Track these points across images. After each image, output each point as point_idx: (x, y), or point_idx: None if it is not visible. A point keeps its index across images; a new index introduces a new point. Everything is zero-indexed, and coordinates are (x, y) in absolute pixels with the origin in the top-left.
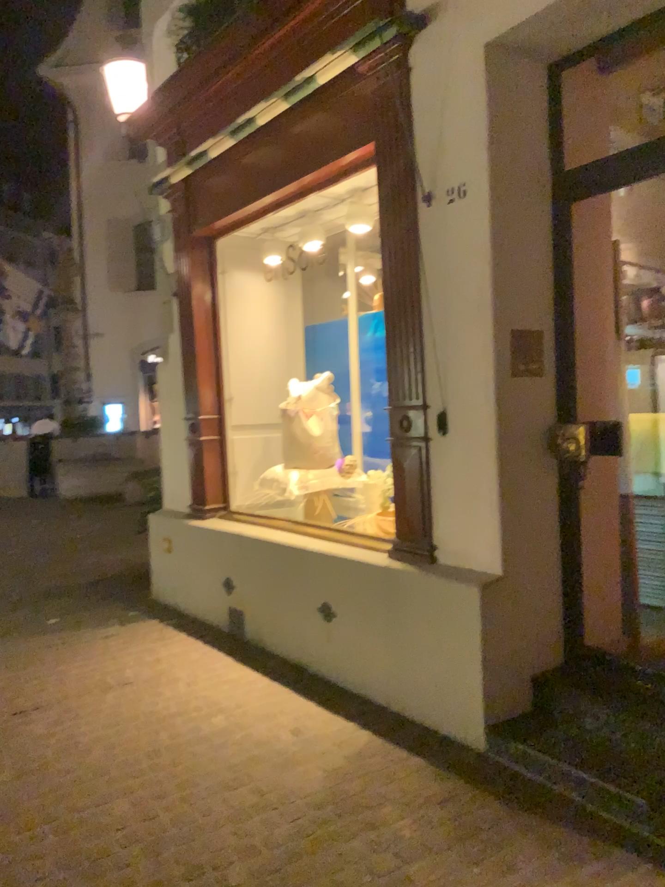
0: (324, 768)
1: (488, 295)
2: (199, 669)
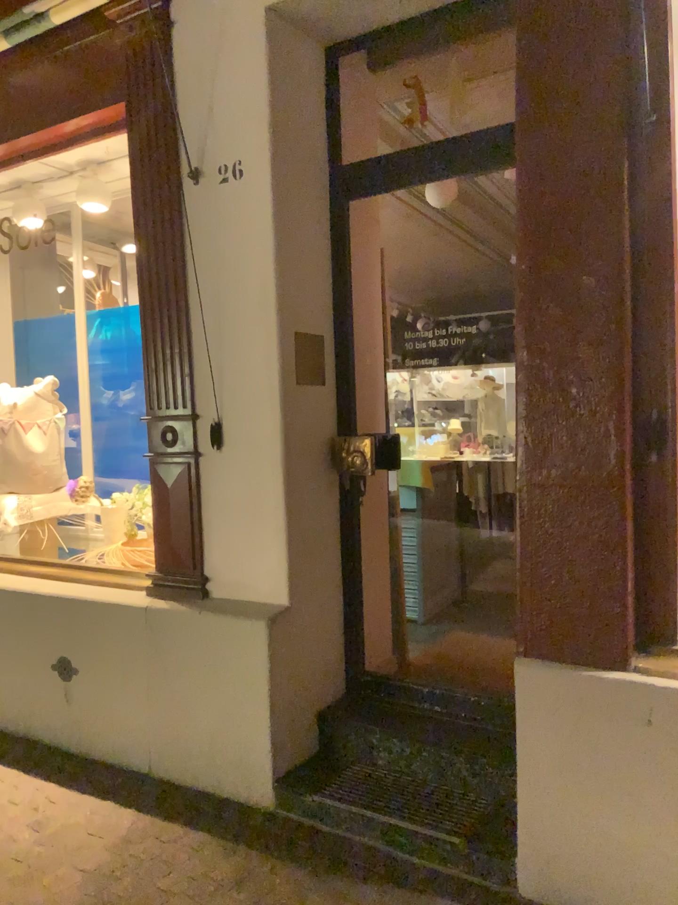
0: (81, 871)
1: (270, 291)
2: None
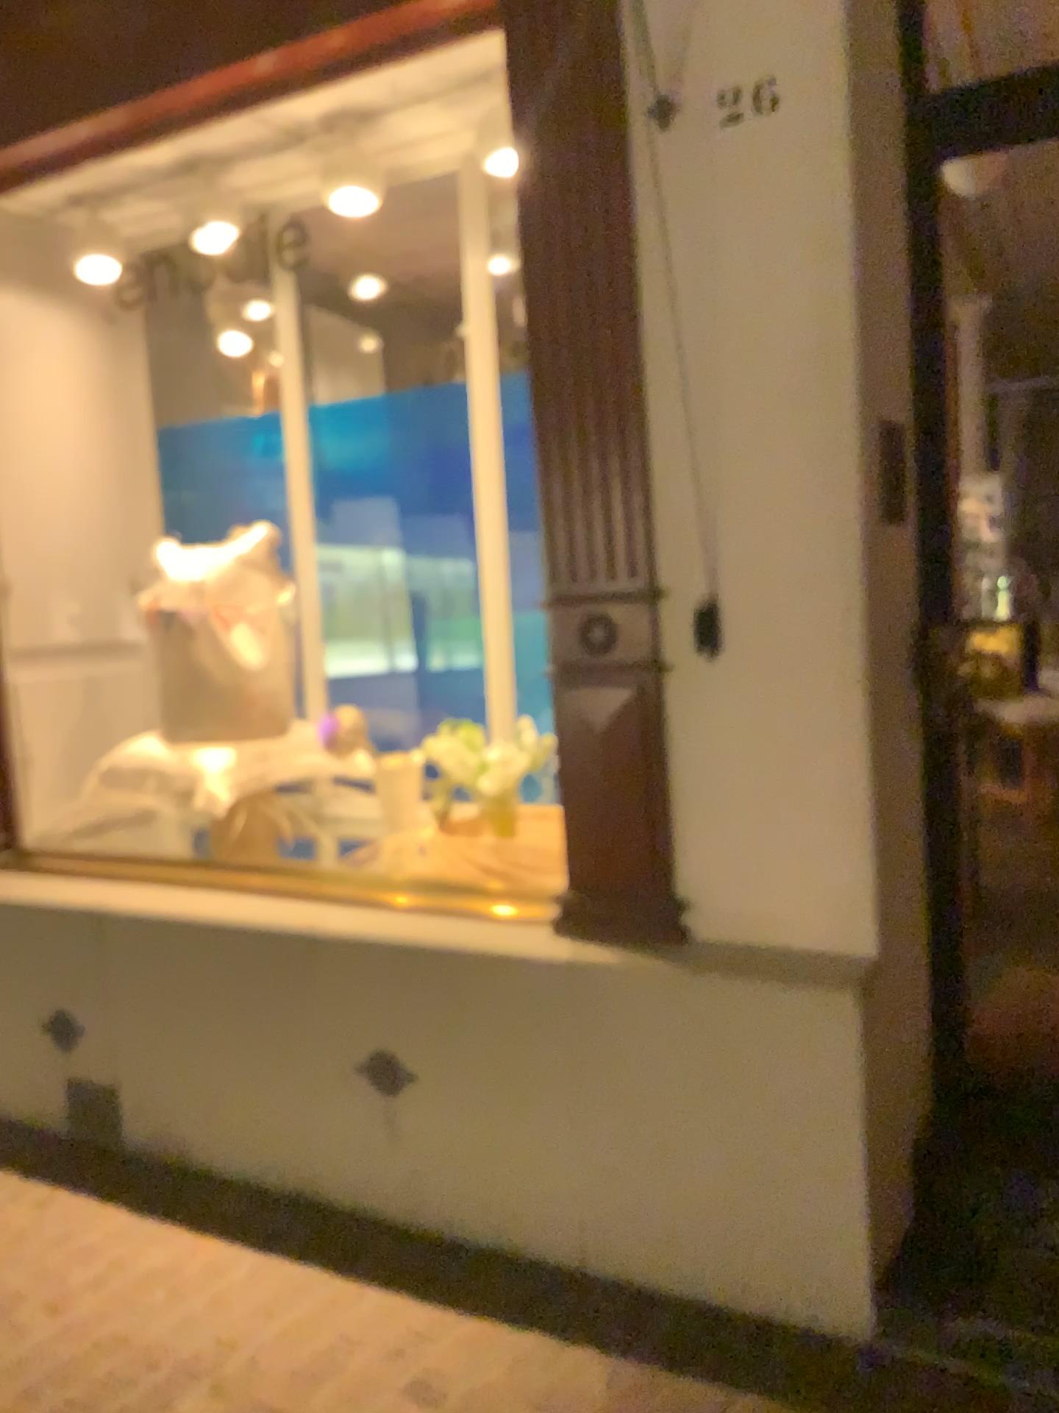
0: None
1: (845, 340)
2: (50, 1261)
